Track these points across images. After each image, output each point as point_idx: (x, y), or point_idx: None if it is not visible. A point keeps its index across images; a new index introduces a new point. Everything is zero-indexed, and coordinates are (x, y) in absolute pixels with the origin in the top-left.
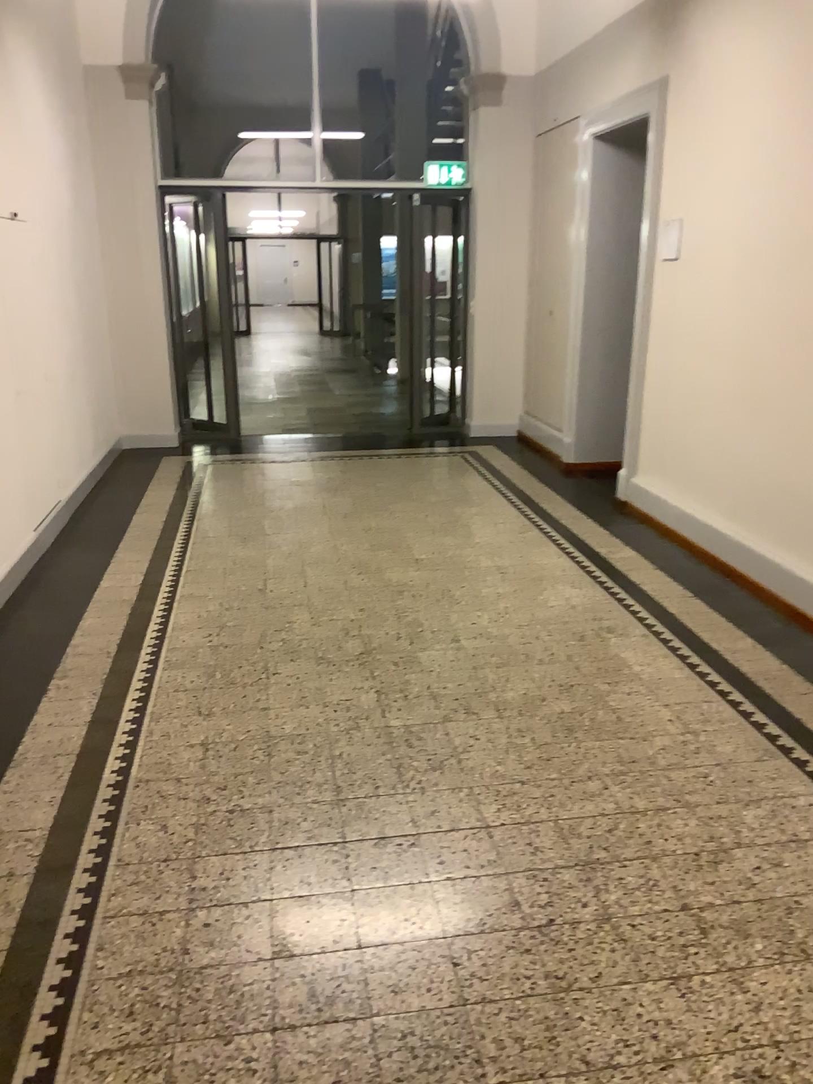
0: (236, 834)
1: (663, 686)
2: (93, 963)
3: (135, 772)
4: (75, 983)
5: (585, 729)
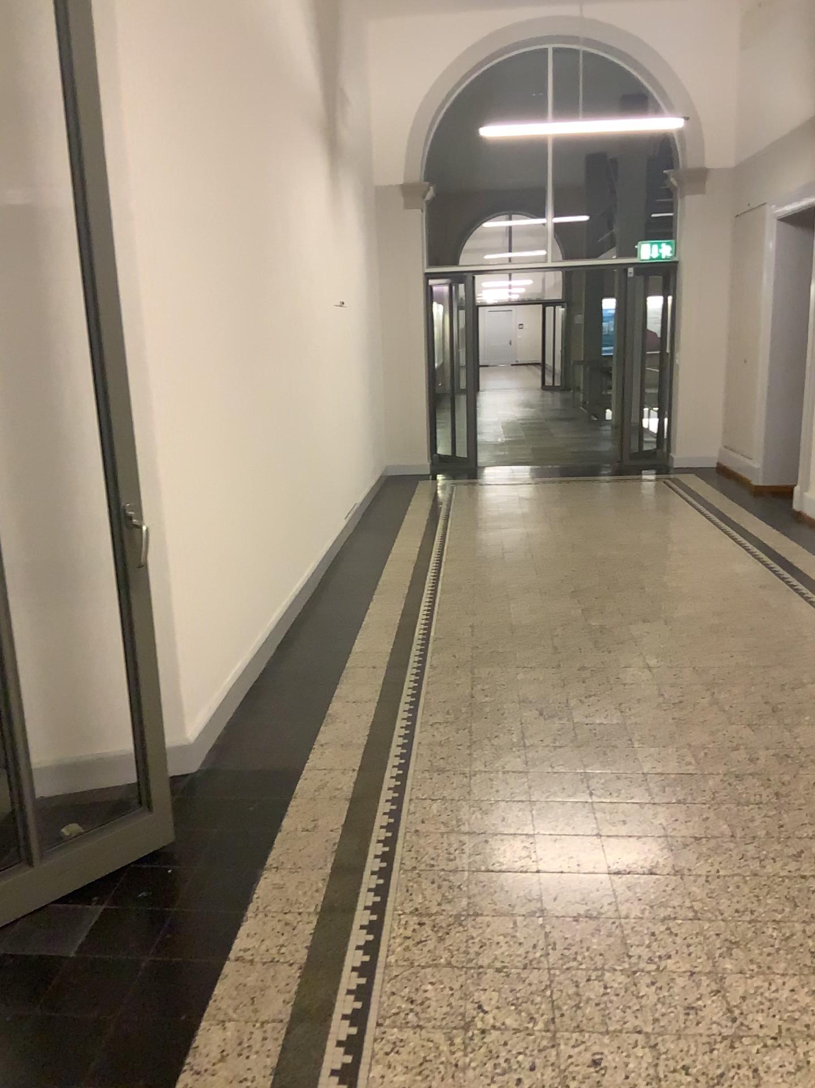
0: (498, 661)
1: (791, 615)
2: (427, 697)
3: (435, 634)
4: (420, 703)
5: (726, 631)
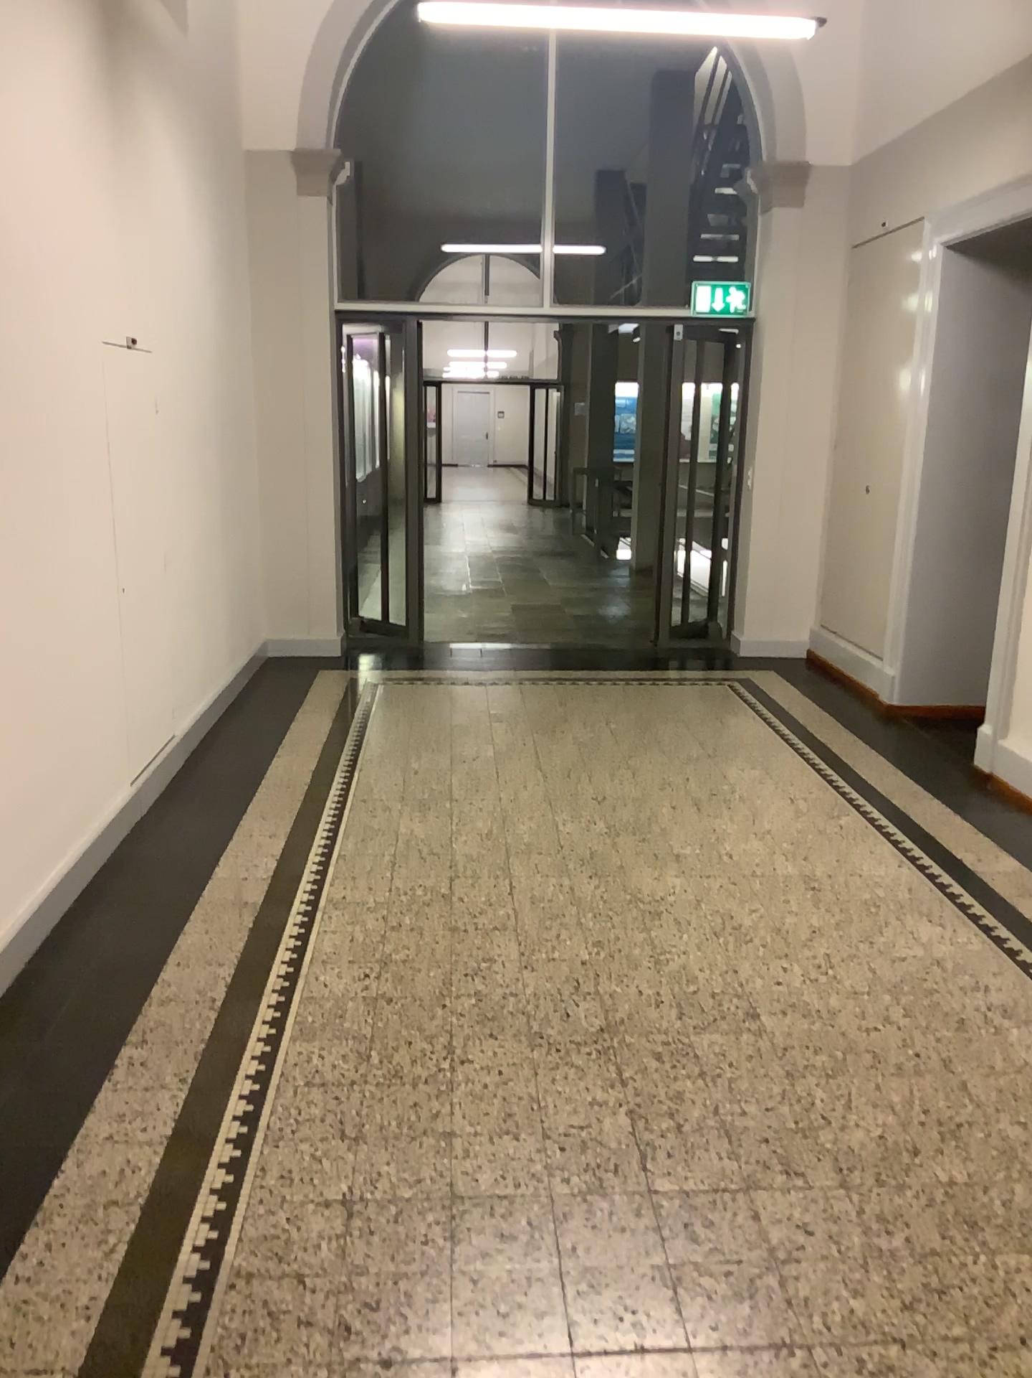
0: None
1: None
2: None
3: (232, 1254)
4: None
5: (996, 1222)
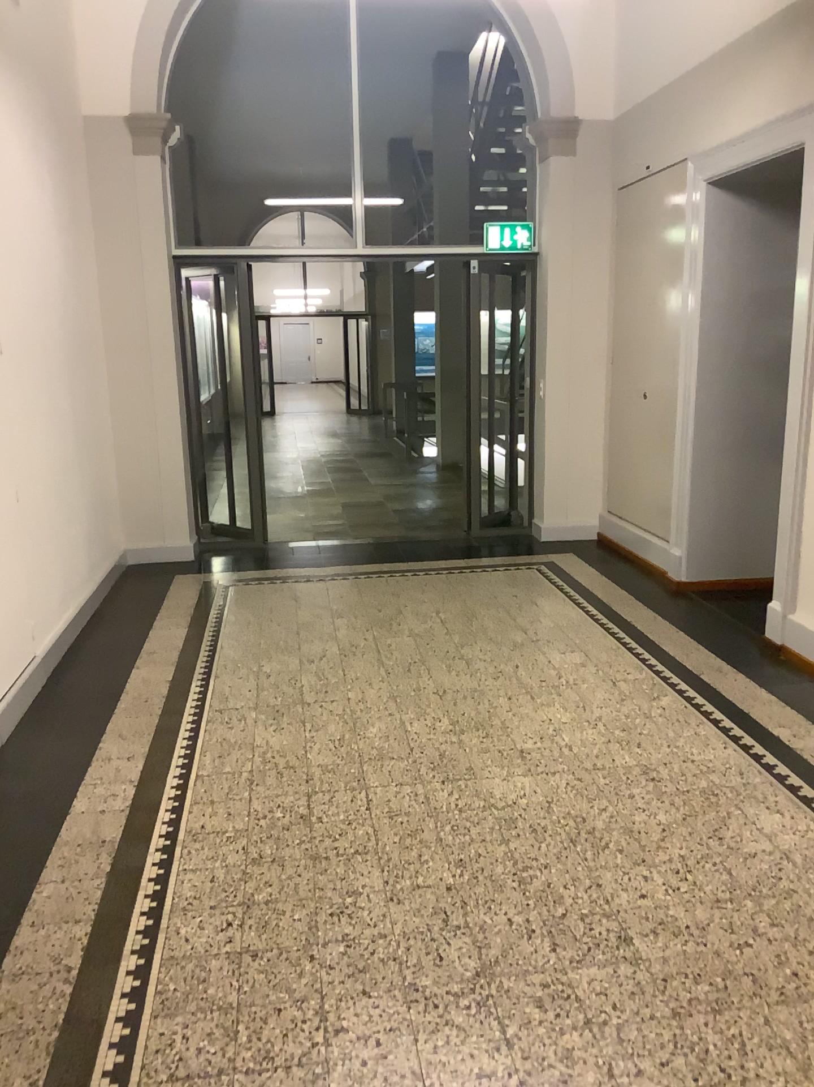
0: None
1: None
2: None
3: None
4: None
5: None
